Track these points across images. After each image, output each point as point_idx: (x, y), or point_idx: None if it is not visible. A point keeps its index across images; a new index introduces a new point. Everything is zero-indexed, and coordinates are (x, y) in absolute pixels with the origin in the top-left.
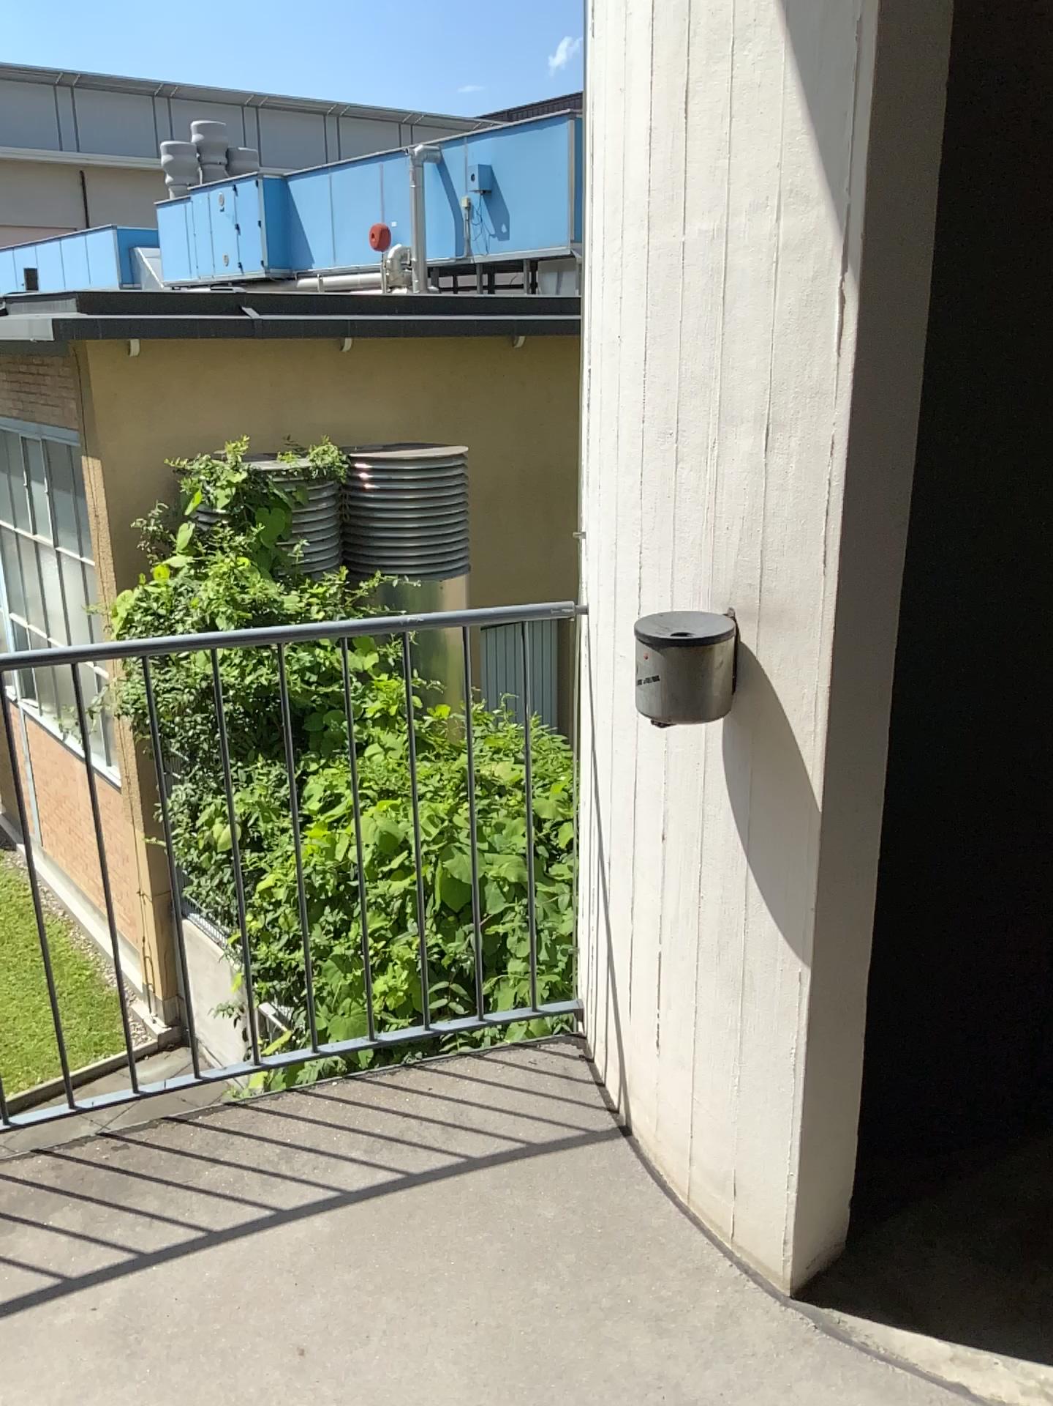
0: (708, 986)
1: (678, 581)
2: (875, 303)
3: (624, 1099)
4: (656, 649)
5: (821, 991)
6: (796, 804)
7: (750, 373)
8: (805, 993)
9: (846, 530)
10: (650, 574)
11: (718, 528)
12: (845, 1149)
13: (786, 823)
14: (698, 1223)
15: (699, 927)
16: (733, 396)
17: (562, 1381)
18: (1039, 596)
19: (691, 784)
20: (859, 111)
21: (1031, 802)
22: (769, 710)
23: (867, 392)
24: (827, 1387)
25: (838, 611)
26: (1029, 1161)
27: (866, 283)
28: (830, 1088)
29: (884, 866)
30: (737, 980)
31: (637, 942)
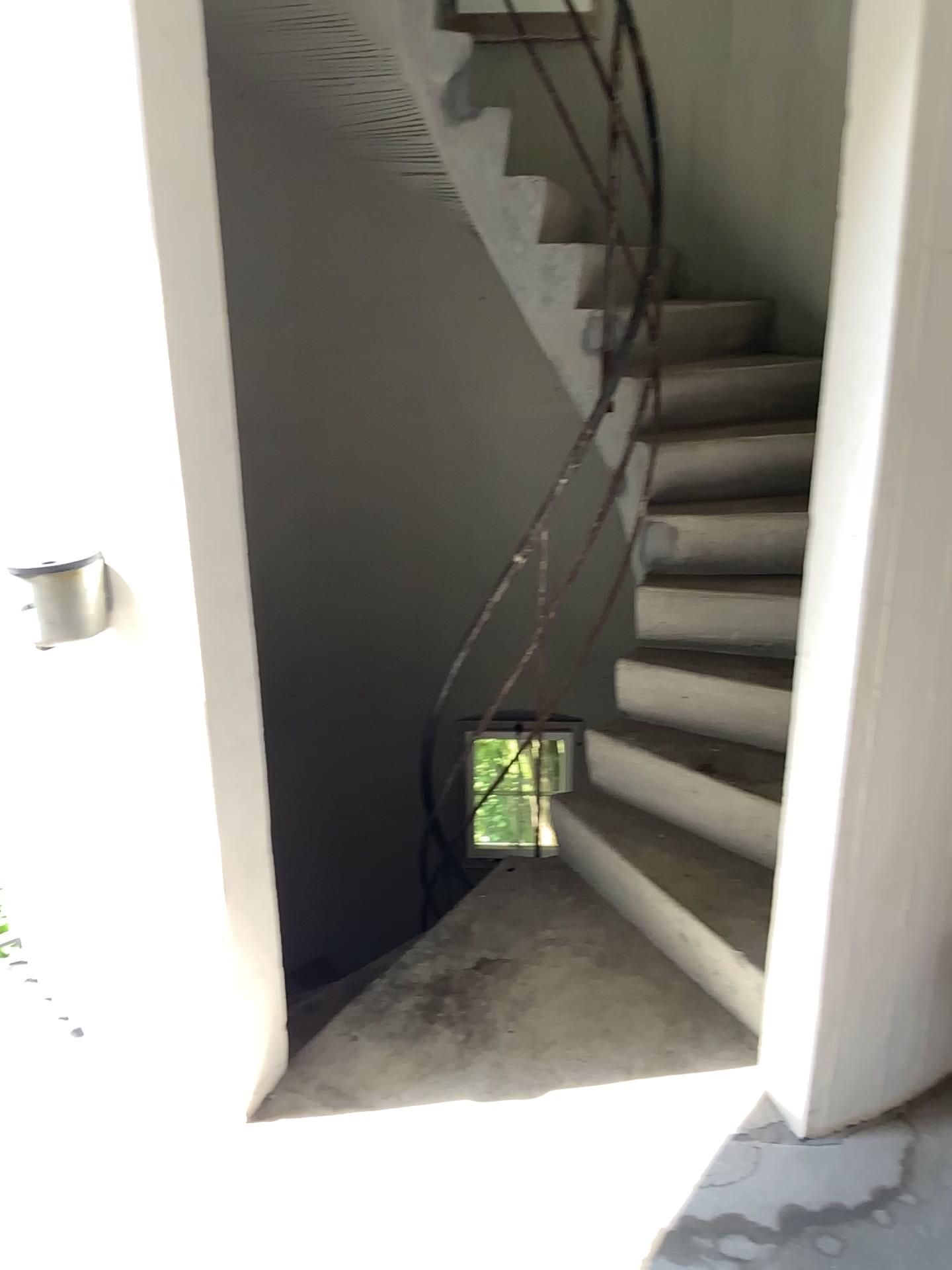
0: (131, 875)
1: (42, 514)
2: (175, 257)
3: (73, 1002)
4: (26, 577)
5: (228, 851)
6: (180, 695)
7: (76, 319)
8: (214, 856)
9: (183, 453)
10: (14, 510)
11: (70, 461)
12: (272, 979)
13: (174, 713)
14: (157, 1086)
15: (114, 823)
16: (64, 340)
17: (45, 1268)
18: (375, 502)
19: (85, 696)
20: (133, 88)
21: (396, 670)
22: (142, 618)
23: (181, 333)
24: (284, 1177)
25: (188, 524)
26: (420, 948)
27: (164, 239)
28: (250, 932)
29: (289, 745)
30: (154, 861)
31: (61, 853)
